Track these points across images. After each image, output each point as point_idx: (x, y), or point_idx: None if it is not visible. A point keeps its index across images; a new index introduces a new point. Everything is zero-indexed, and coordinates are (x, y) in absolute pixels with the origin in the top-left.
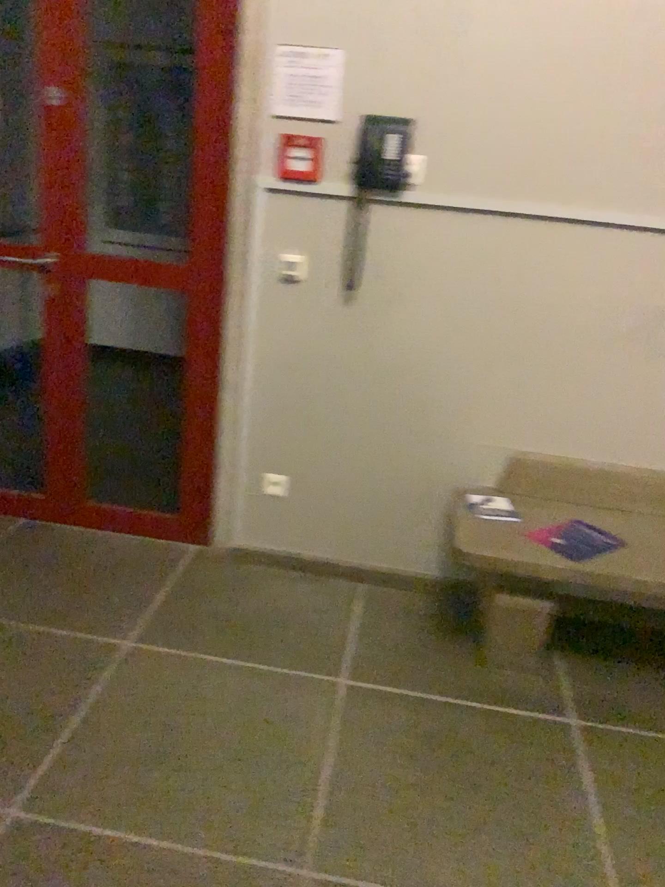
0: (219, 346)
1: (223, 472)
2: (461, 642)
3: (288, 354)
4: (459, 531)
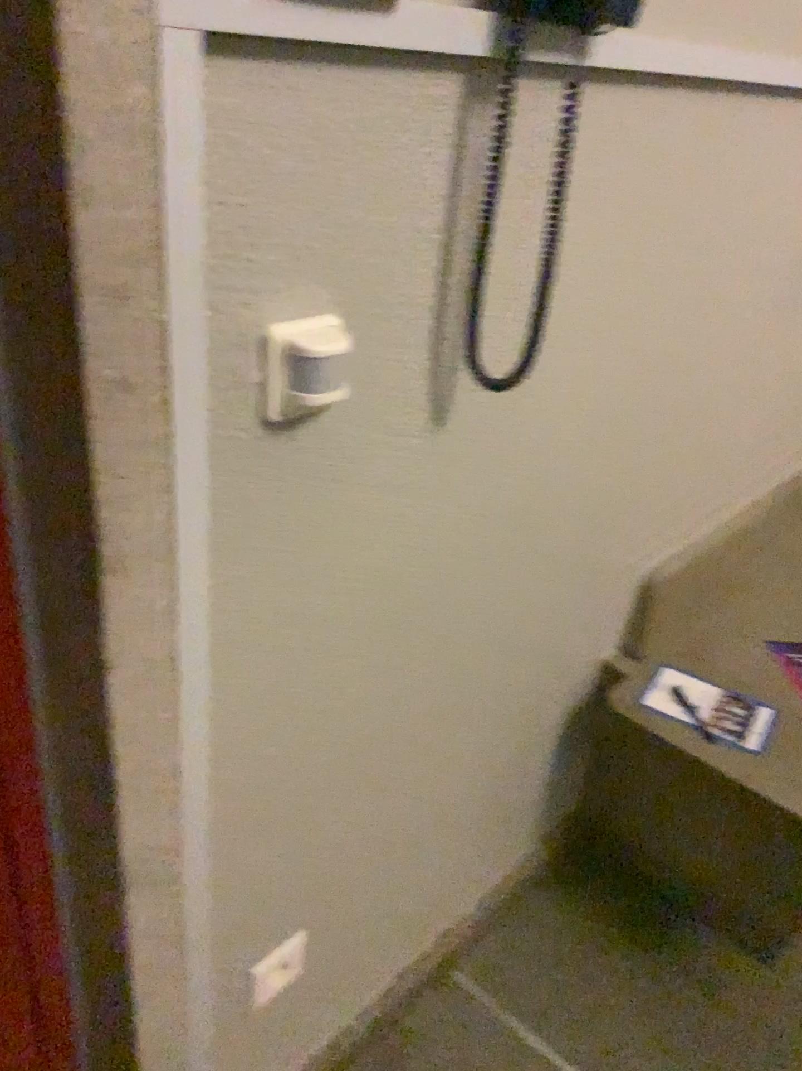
0: (102, 760)
1: (178, 1063)
2: (703, 934)
3: (312, 642)
4: (792, 802)
